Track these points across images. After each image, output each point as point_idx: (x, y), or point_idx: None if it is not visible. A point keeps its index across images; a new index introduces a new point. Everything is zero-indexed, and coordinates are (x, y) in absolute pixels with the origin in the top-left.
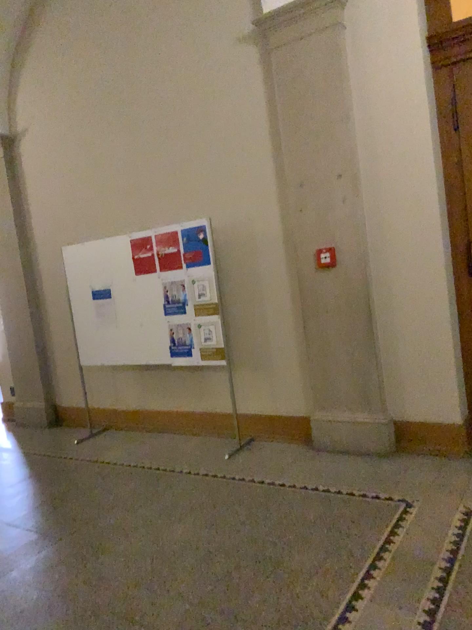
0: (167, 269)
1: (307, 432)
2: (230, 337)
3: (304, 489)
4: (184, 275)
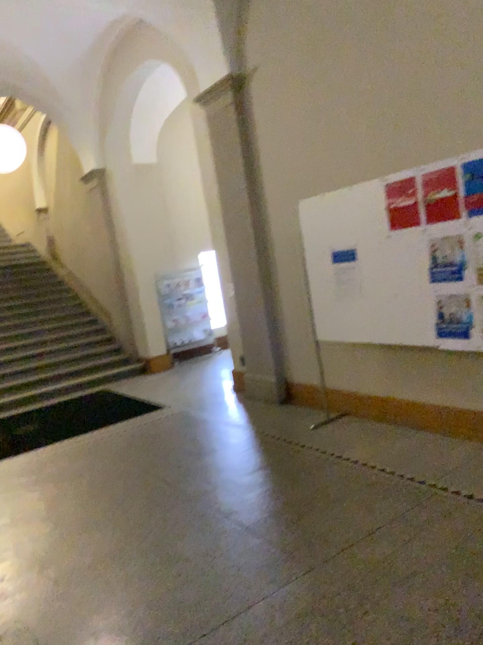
0: (437, 221)
1: None
2: None
3: None
4: (462, 229)
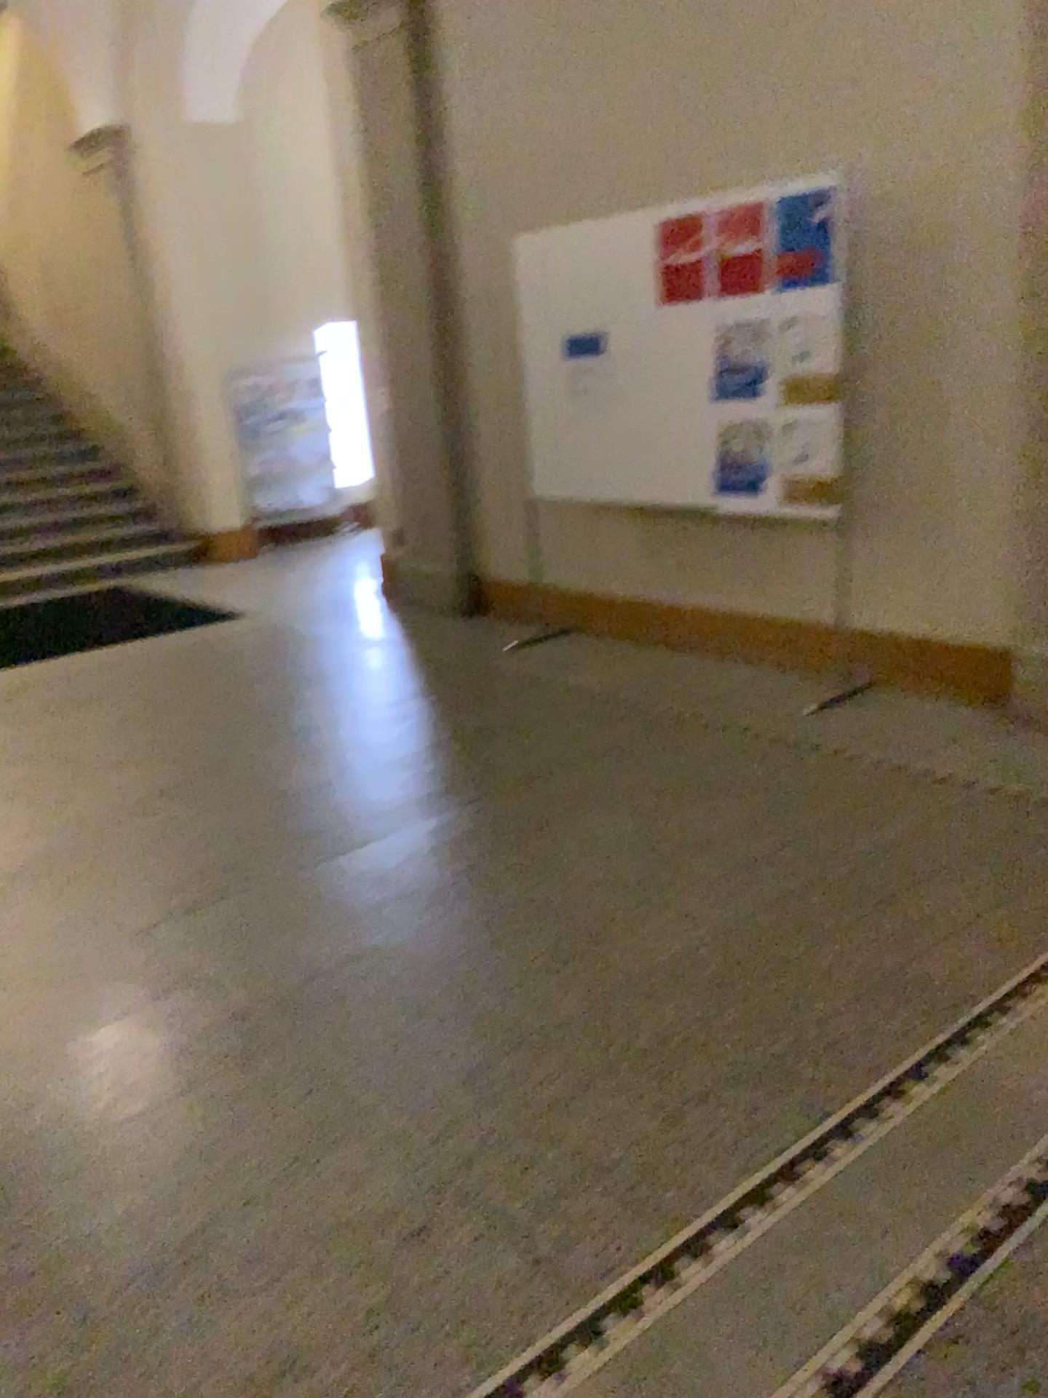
0: (736, 299)
1: (1000, 683)
2: (858, 462)
3: (974, 788)
4: (771, 316)
